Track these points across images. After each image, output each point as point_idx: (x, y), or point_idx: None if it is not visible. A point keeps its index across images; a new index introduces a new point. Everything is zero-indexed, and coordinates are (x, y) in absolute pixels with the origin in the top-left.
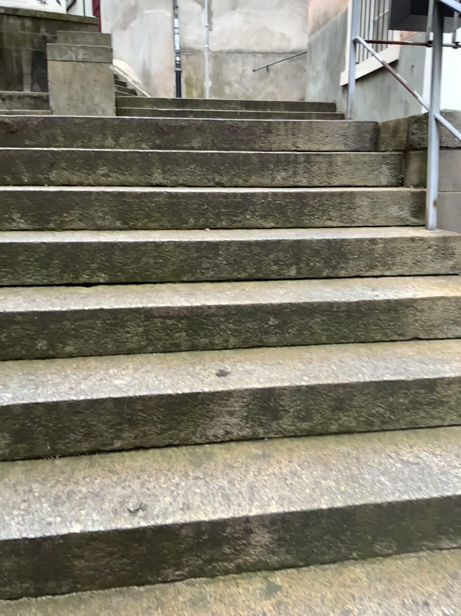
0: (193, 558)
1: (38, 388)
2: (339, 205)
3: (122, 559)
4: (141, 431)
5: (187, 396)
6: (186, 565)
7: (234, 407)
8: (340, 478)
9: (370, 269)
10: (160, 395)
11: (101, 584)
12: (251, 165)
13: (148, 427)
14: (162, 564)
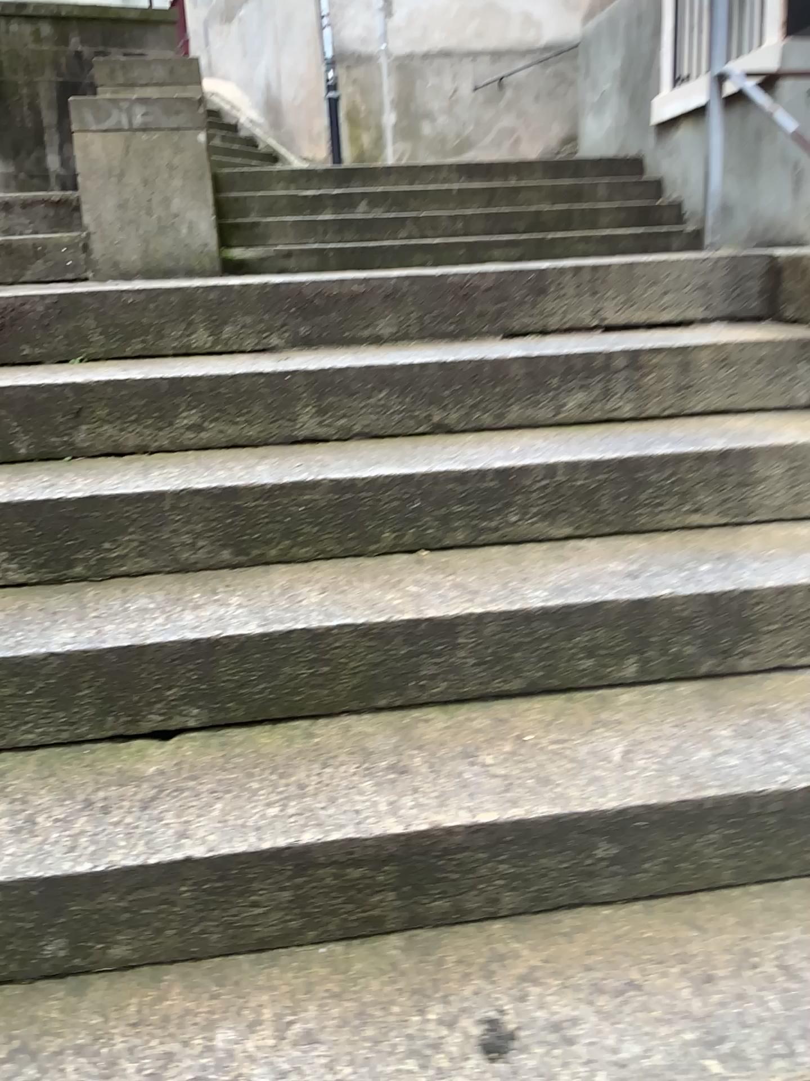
0: None
1: None
2: (719, 481)
3: None
4: None
5: None
6: None
7: None
8: None
9: (809, 657)
10: None
11: None
12: (510, 383)
13: None
14: None
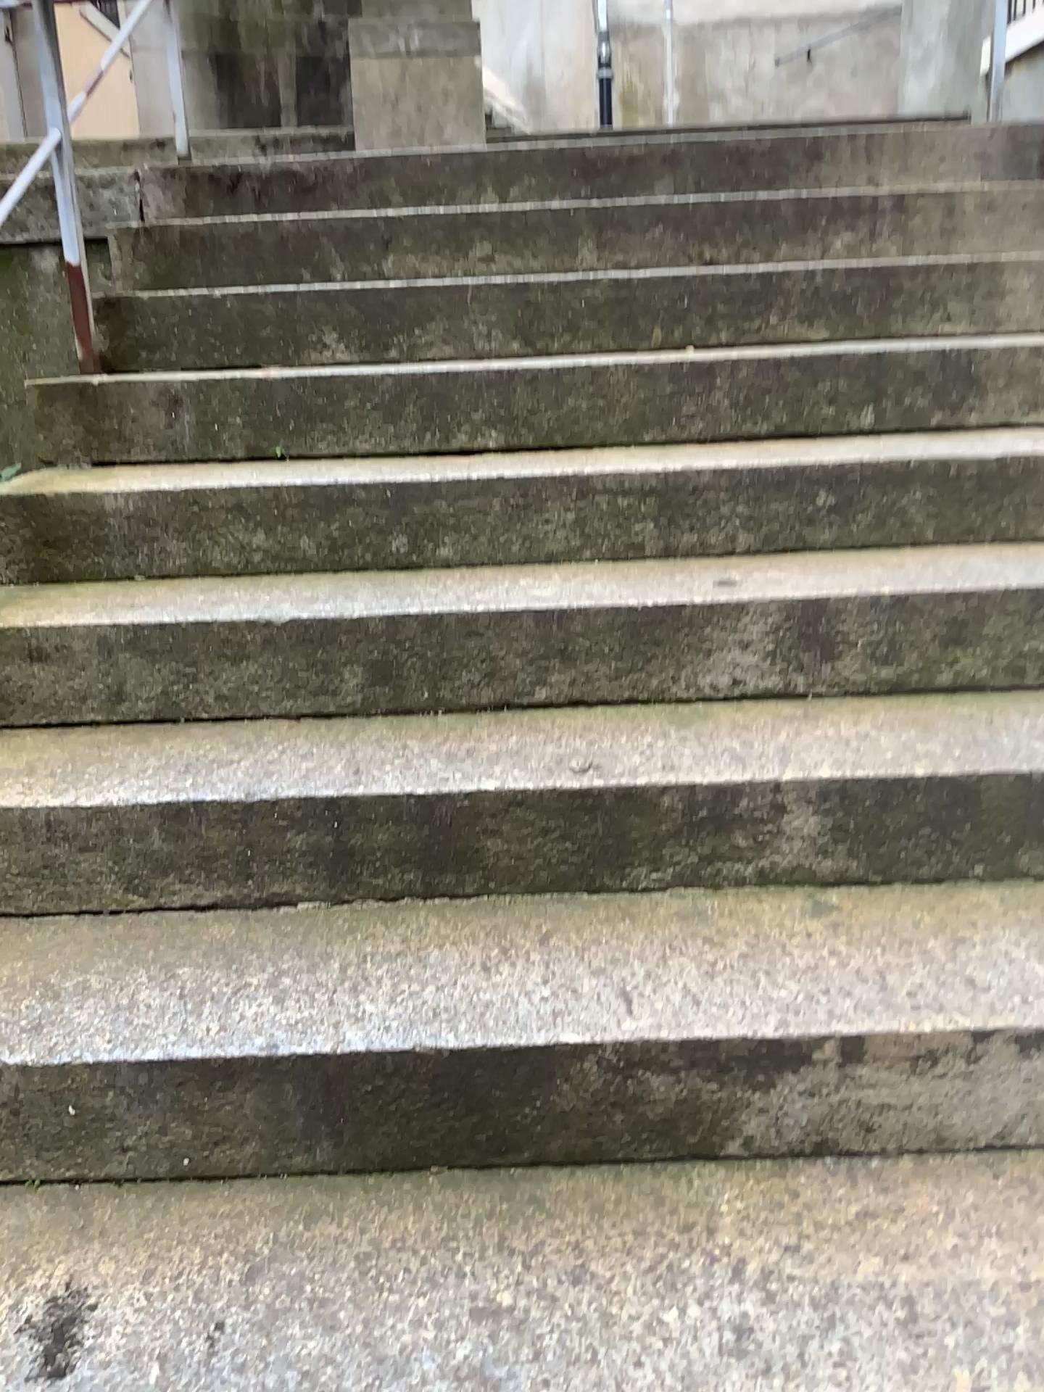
0: (685, 852)
1: (403, 599)
2: (967, 290)
3: (564, 843)
4: (583, 672)
5: (666, 610)
6: (672, 862)
7: (752, 631)
8: (952, 743)
9: (1029, 411)
10: (616, 608)
11: (529, 885)
12: (778, 225)
13: (597, 665)
14: (632, 858)
